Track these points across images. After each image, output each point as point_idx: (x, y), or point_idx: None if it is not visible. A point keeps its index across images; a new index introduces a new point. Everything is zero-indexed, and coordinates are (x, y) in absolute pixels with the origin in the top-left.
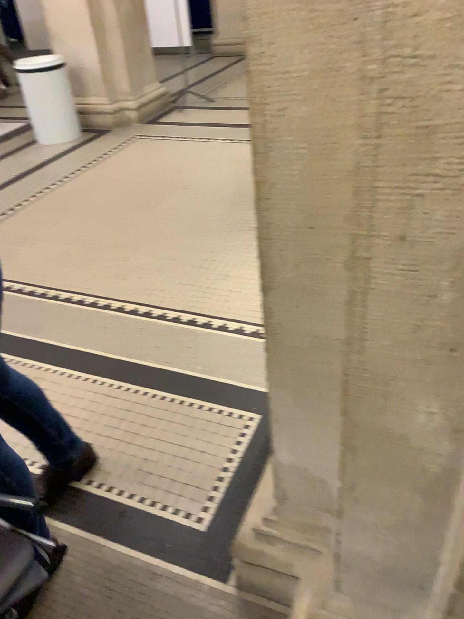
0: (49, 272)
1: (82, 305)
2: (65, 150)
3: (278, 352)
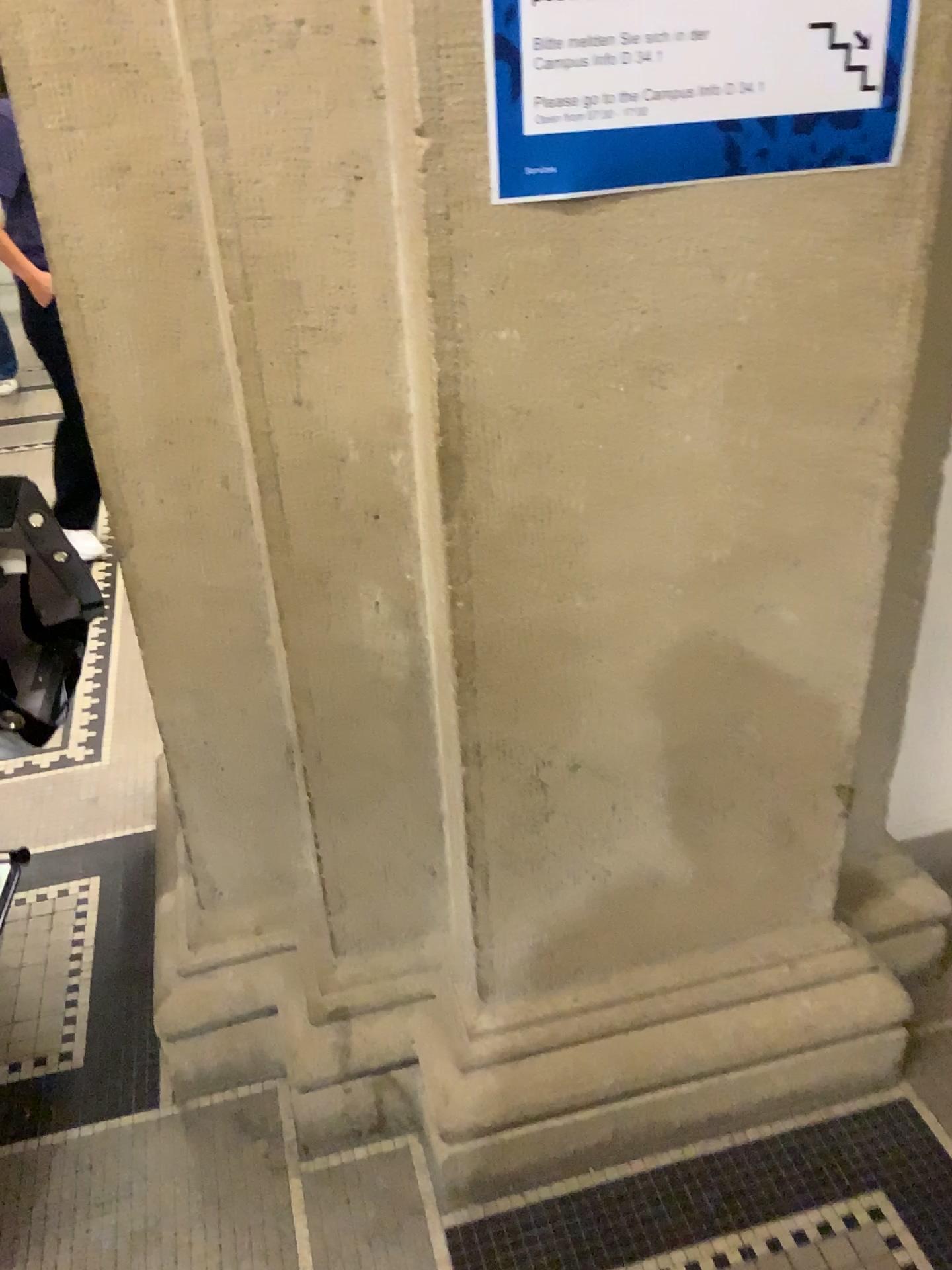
0: None
1: None
2: None
3: (159, 640)
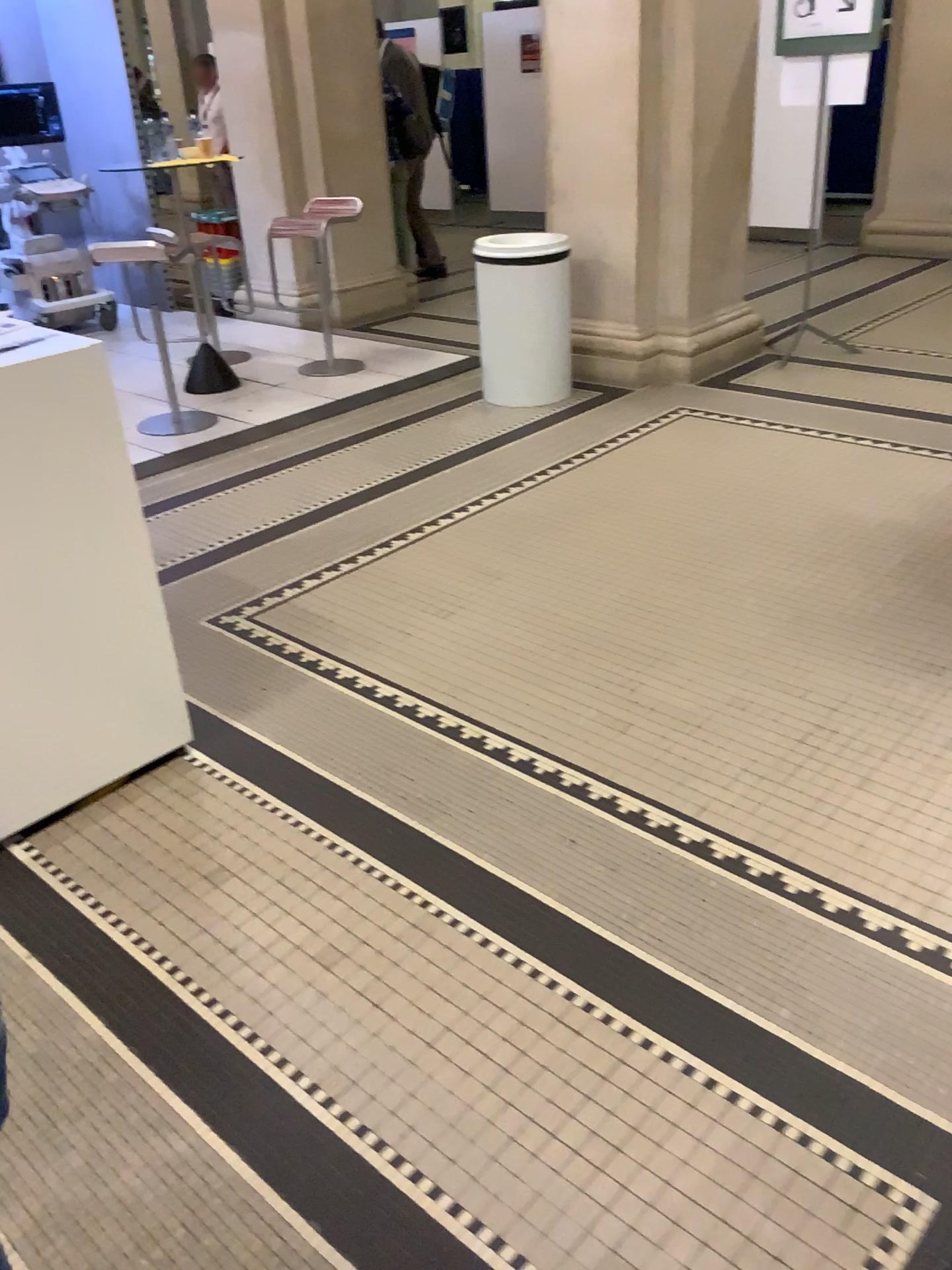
0: (464, 682)
1: (524, 774)
2: (527, 420)
3: None
